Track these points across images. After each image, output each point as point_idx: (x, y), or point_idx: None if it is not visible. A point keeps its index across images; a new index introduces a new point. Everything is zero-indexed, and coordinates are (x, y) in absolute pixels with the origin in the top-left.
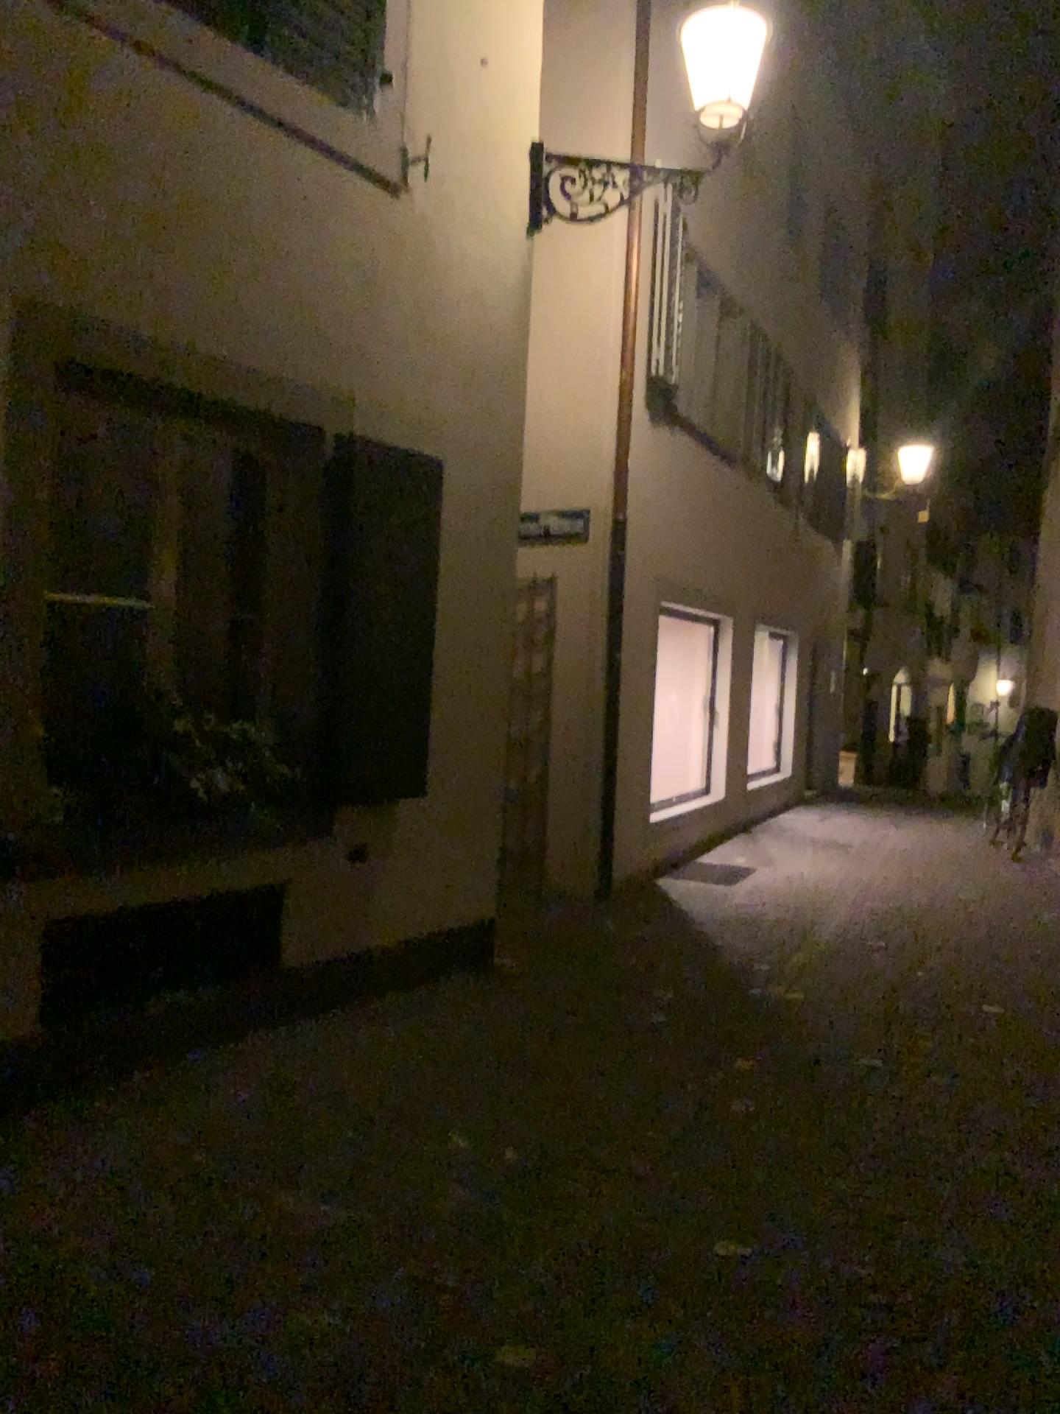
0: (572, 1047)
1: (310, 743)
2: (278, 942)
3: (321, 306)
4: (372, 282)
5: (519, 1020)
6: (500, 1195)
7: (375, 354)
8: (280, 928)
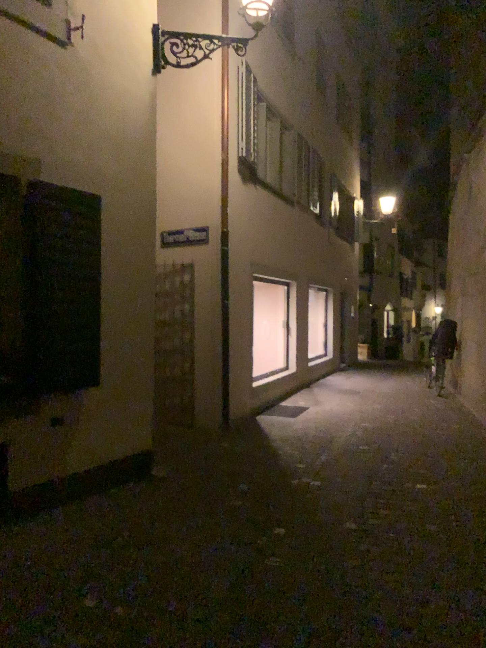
0: (177, 528)
1: (21, 359)
2: (5, 476)
3: (14, 107)
4: (49, 95)
5: (151, 512)
6: (98, 647)
7: (54, 136)
8: (5, 468)
